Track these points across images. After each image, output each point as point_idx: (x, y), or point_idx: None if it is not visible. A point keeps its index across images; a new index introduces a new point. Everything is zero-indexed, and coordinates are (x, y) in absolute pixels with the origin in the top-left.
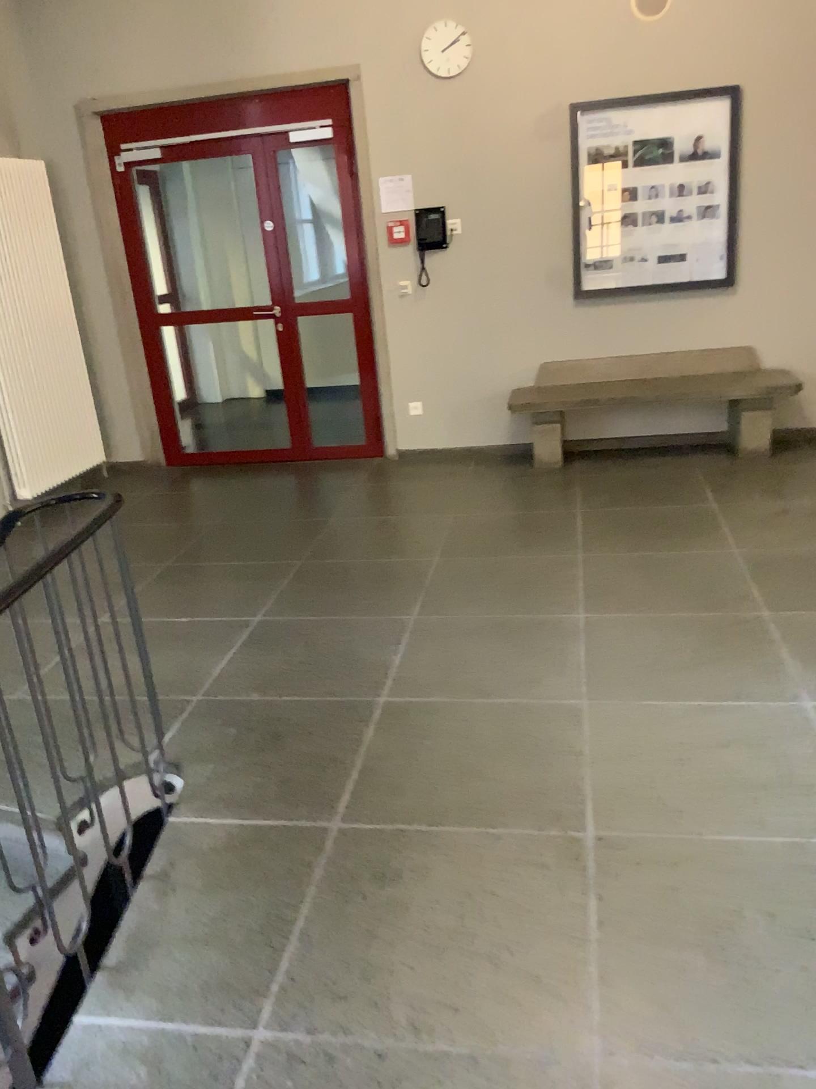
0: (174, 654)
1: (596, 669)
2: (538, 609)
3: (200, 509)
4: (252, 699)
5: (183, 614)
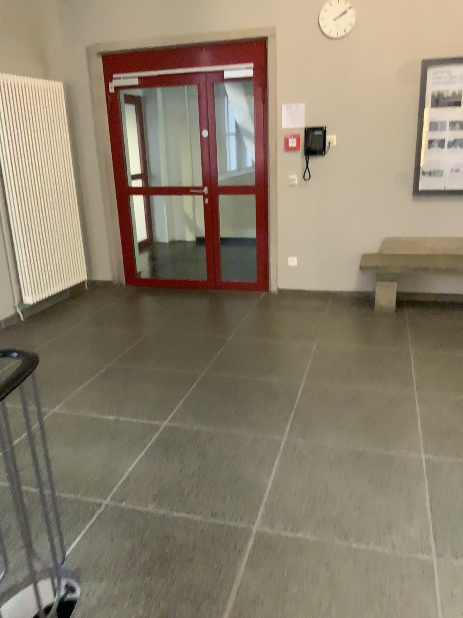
0: (98, 452)
1: (440, 521)
2: (385, 445)
3: (140, 322)
4: (149, 510)
5: (111, 413)
